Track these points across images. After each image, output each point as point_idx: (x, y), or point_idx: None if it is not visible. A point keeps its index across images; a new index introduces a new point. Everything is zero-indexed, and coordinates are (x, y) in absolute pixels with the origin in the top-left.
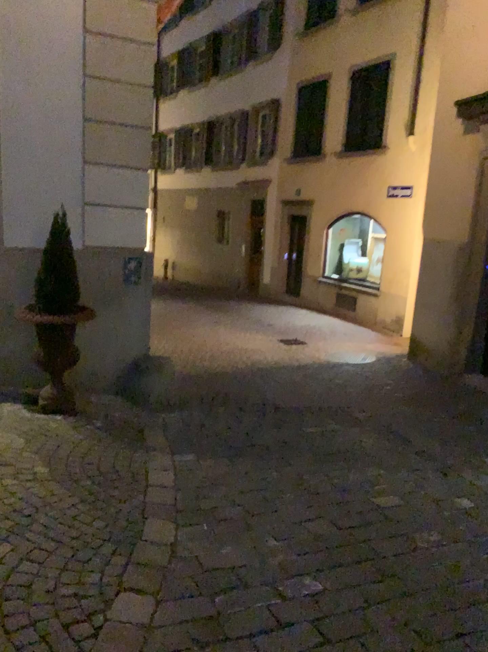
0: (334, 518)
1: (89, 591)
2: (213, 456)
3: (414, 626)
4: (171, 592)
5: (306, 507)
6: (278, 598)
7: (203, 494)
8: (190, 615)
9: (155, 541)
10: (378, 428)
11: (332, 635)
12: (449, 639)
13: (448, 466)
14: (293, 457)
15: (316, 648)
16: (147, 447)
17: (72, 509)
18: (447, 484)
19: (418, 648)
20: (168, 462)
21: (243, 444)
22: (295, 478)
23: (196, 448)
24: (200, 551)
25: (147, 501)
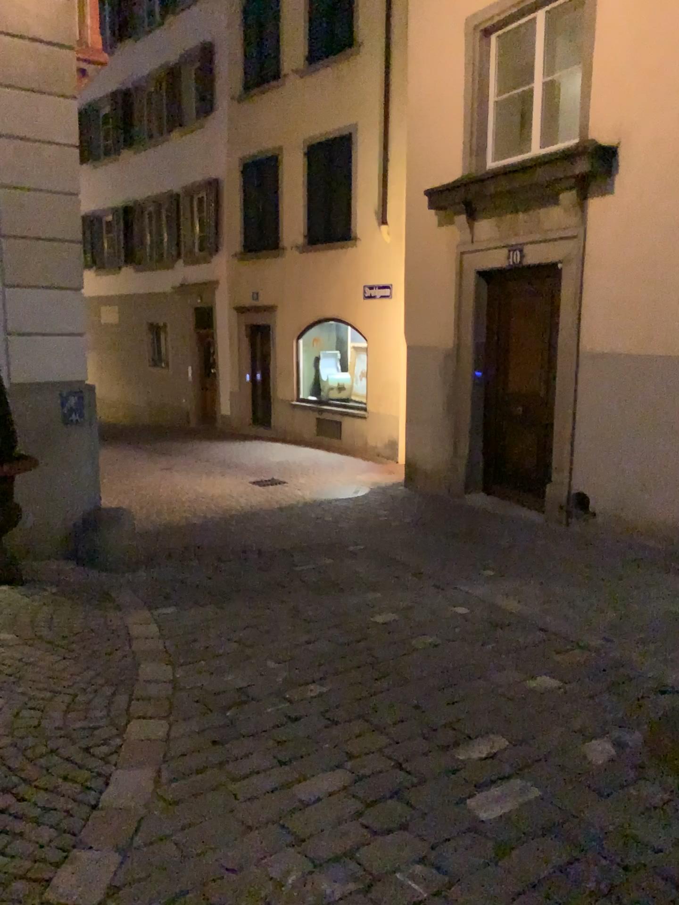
0: (333, 637)
1: (102, 719)
2: (197, 604)
3: (410, 700)
4: (183, 711)
5: (304, 632)
6: (286, 701)
7: (195, 636)
8: (204, 724)
9: (155, 677)
10: (374, 557)
11: (338, 717)
12: (440, 704)
13: (445, 582)
14: (285, 594)
15: (325, 727)
16: (121, 604)
17: (58, 662)
18: (444, 597)
19: (413, 714)
20: (148, 614)
21: (228, 589)
22: (289, 611)
23: (176, 600)
24: (203, 679)
25: (137, 648)
